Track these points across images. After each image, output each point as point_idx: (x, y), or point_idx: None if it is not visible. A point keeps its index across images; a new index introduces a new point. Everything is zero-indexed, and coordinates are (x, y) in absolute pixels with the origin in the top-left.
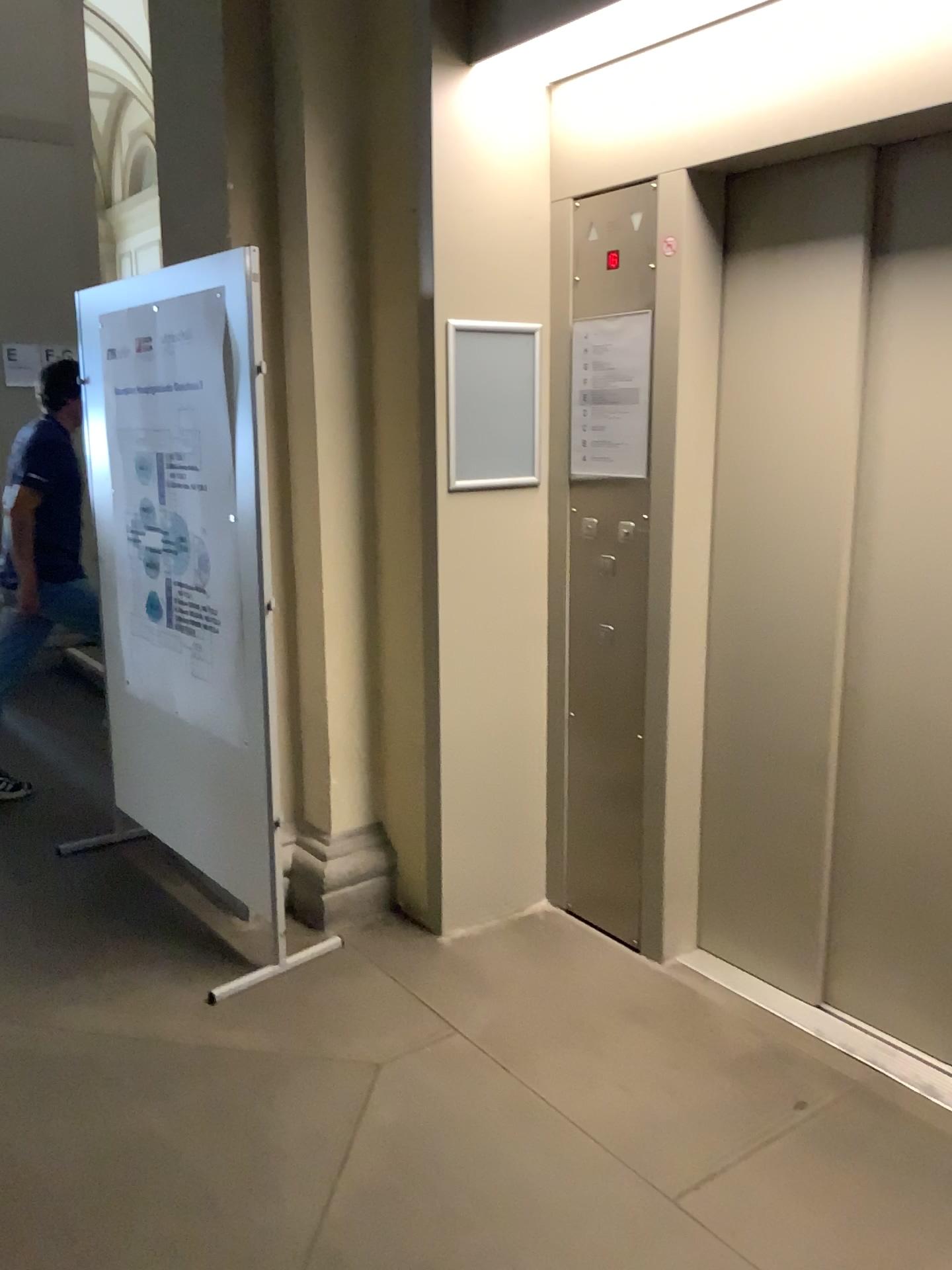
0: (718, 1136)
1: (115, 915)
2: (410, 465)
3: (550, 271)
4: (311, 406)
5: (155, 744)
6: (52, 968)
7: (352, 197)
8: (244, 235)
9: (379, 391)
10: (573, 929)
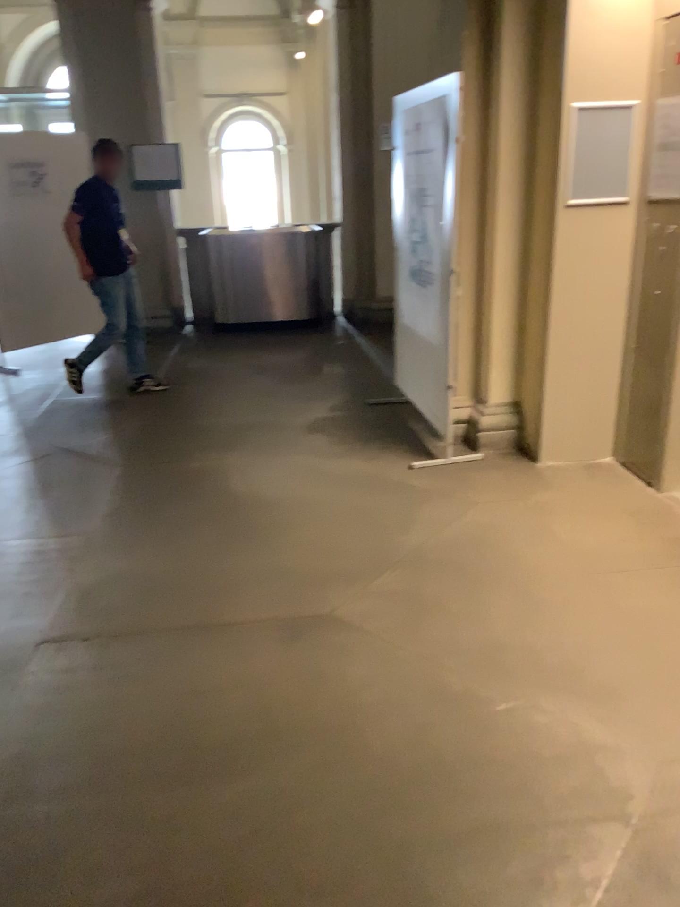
0: (633, 560)
1: (381, 431)
2: (547, 192)
3: (645, 66)
4: (499, 158)
5: (411, 348)
6: (347, 445)
7: (531, 30)
8: (471, 59)
9: (537, 148)
10: (618, 473)
